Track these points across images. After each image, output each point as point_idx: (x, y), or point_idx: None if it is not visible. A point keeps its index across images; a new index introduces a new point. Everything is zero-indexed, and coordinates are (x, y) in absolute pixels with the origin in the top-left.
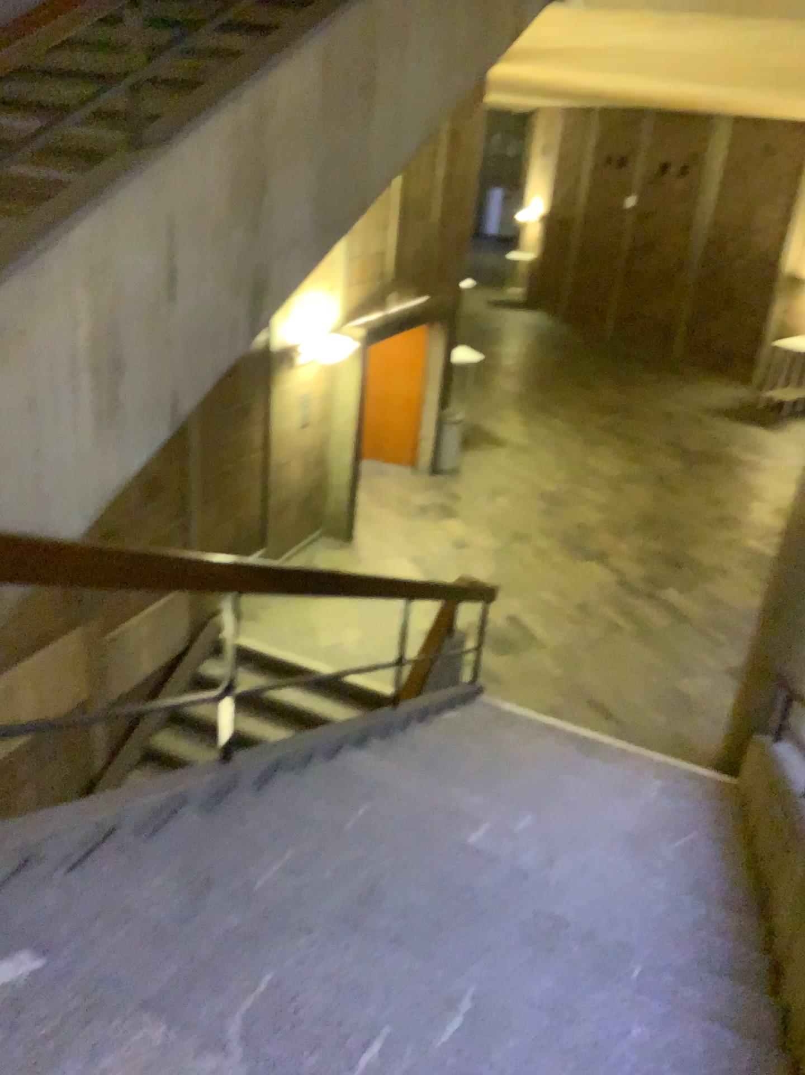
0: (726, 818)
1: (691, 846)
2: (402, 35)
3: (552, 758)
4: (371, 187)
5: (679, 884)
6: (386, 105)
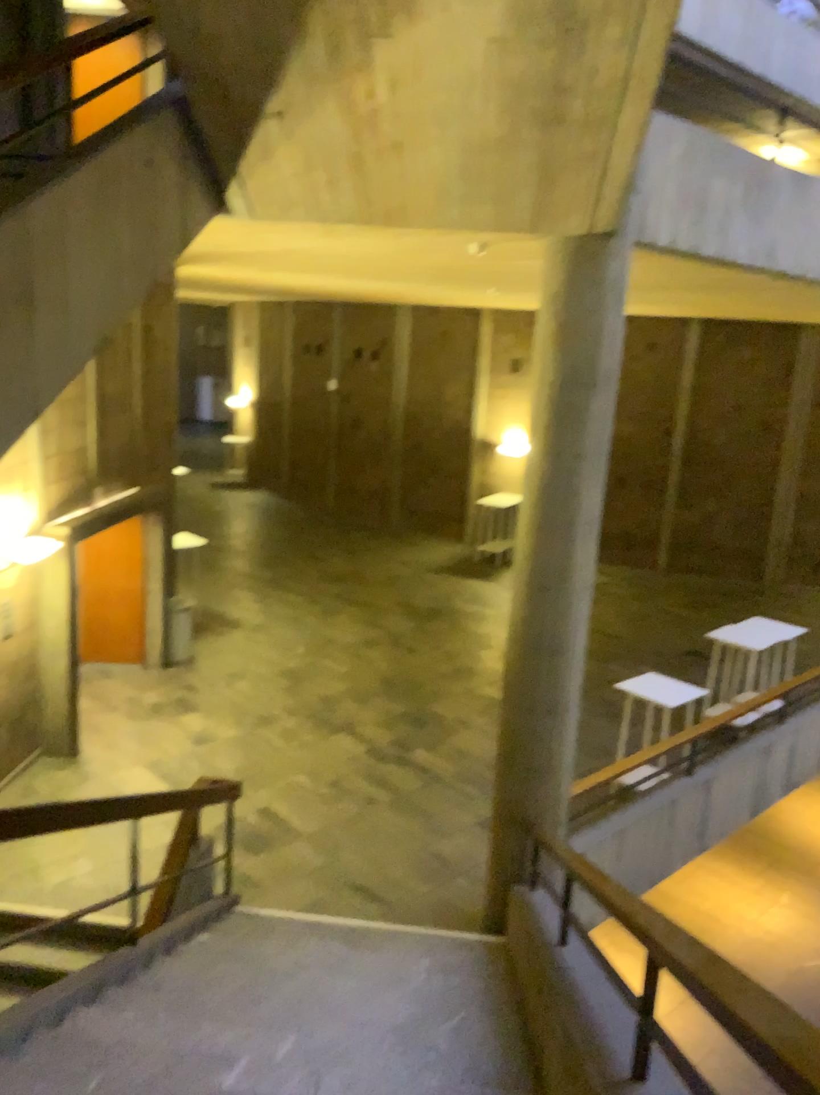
0: (496, 987)
1: (462, 1030)
2: (56, 251)
3: (313, 964)
4: (39, 396)
5: (451, 1079)
6: (46, 315)
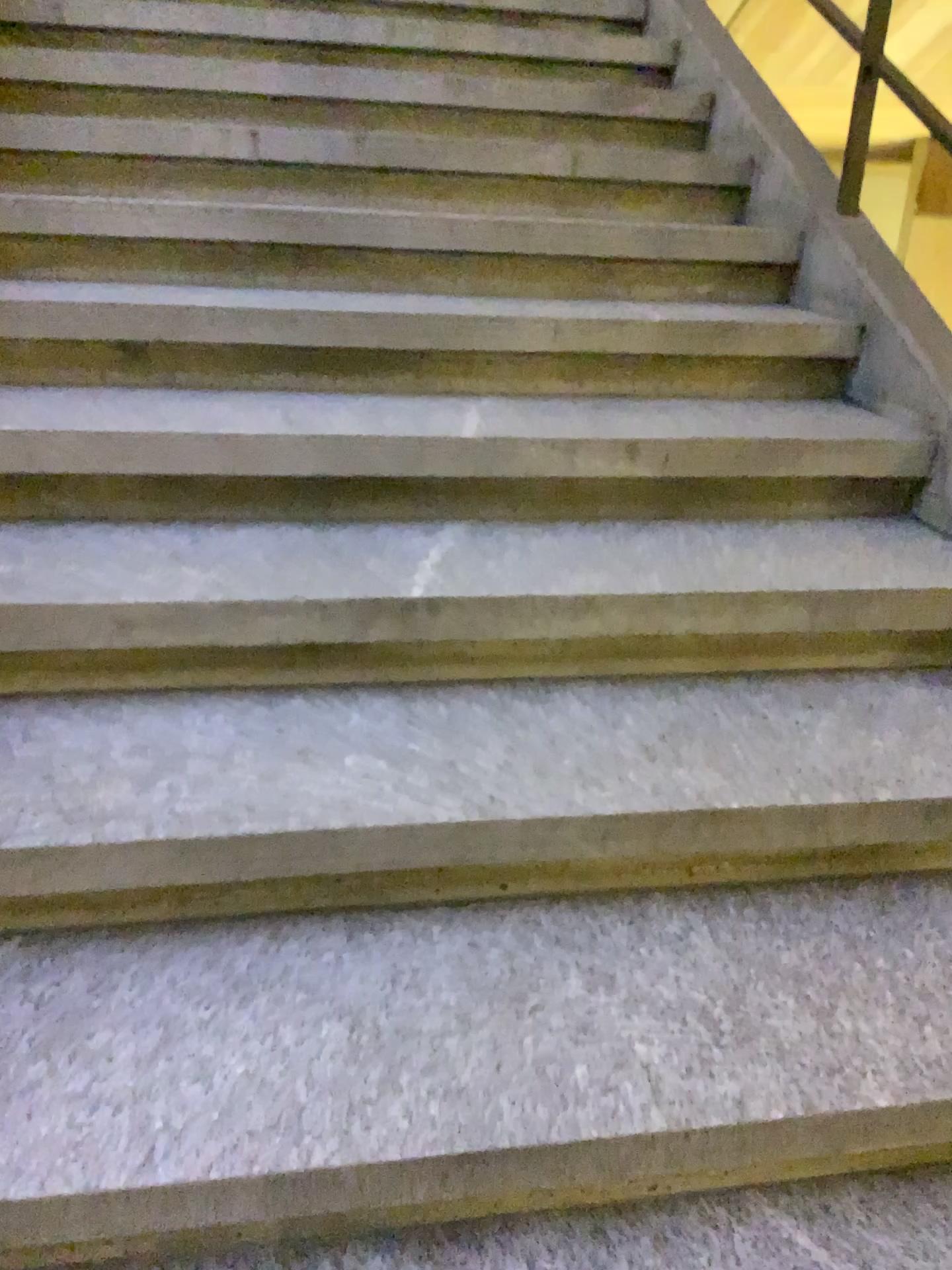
0: None
1: None
2: None
3: None
4: None
5: None
6: None
